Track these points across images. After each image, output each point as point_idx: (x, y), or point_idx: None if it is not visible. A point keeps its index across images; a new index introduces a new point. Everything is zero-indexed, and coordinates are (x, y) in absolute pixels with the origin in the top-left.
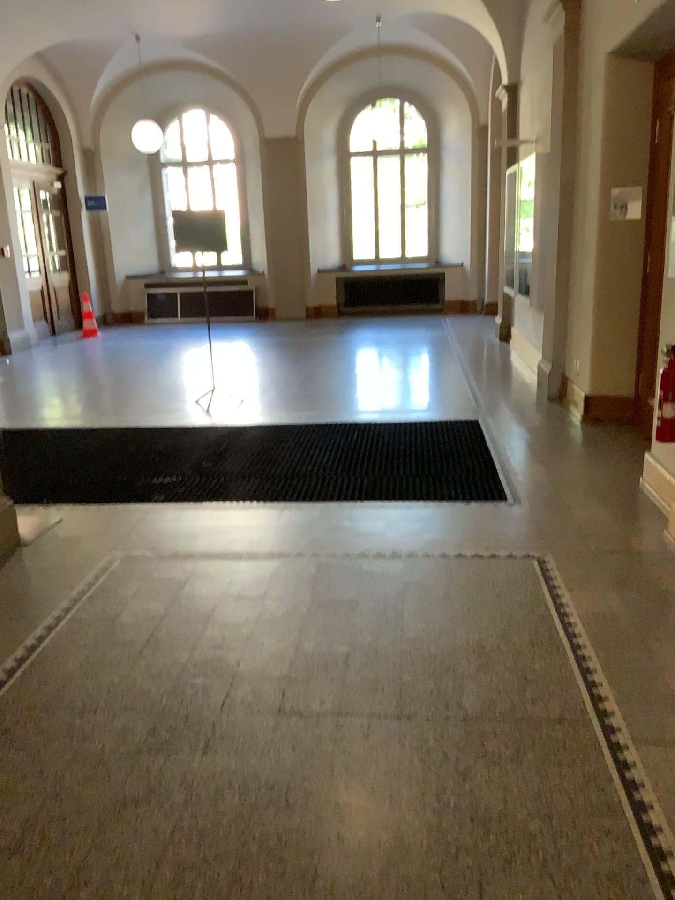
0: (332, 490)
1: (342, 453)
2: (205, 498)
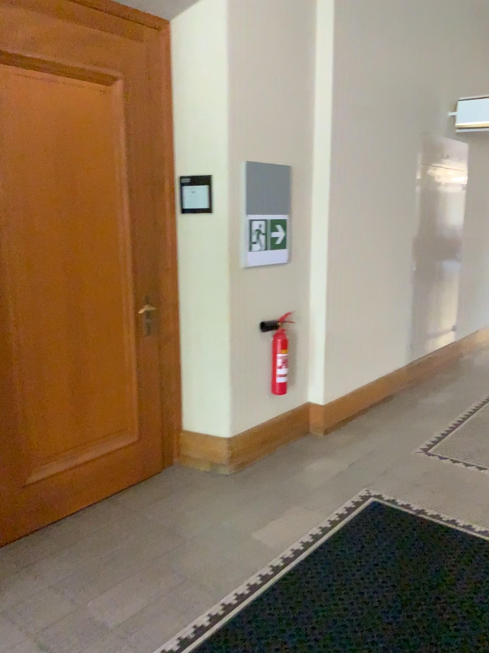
0: None
1: None
2: None
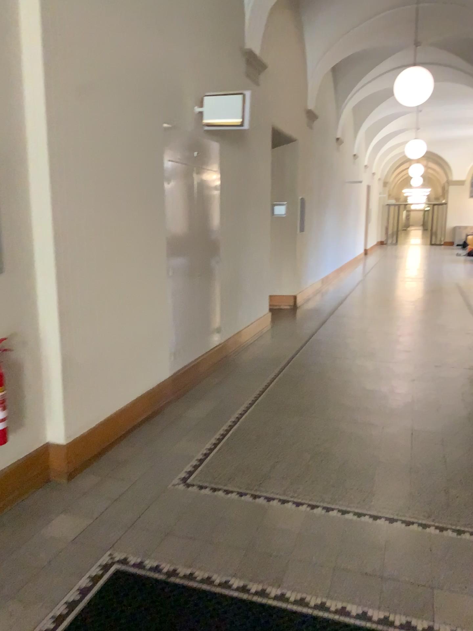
0: None
1: None
2: None
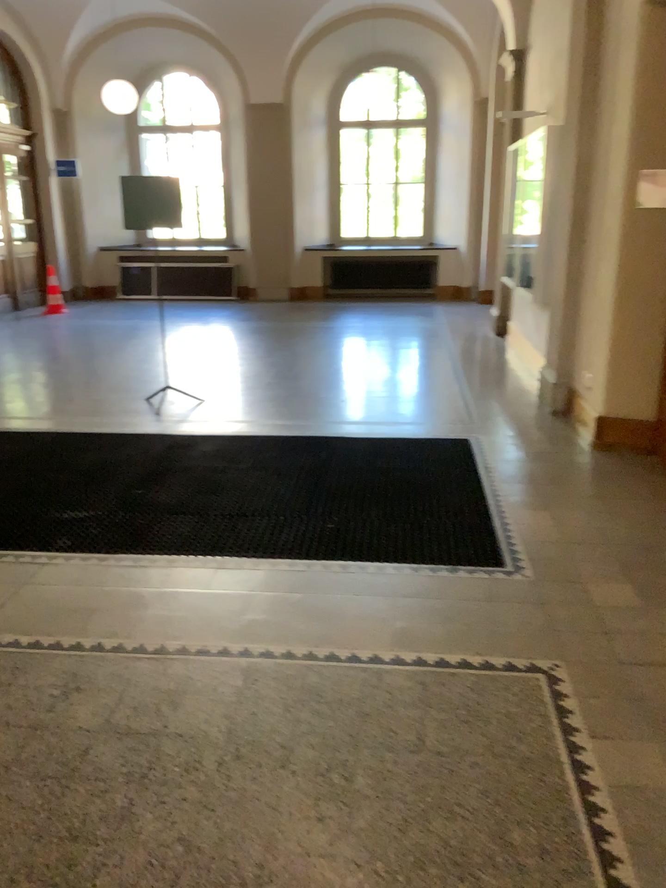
0: (284, 542)
1: (302, 485)
2: (123, 547)
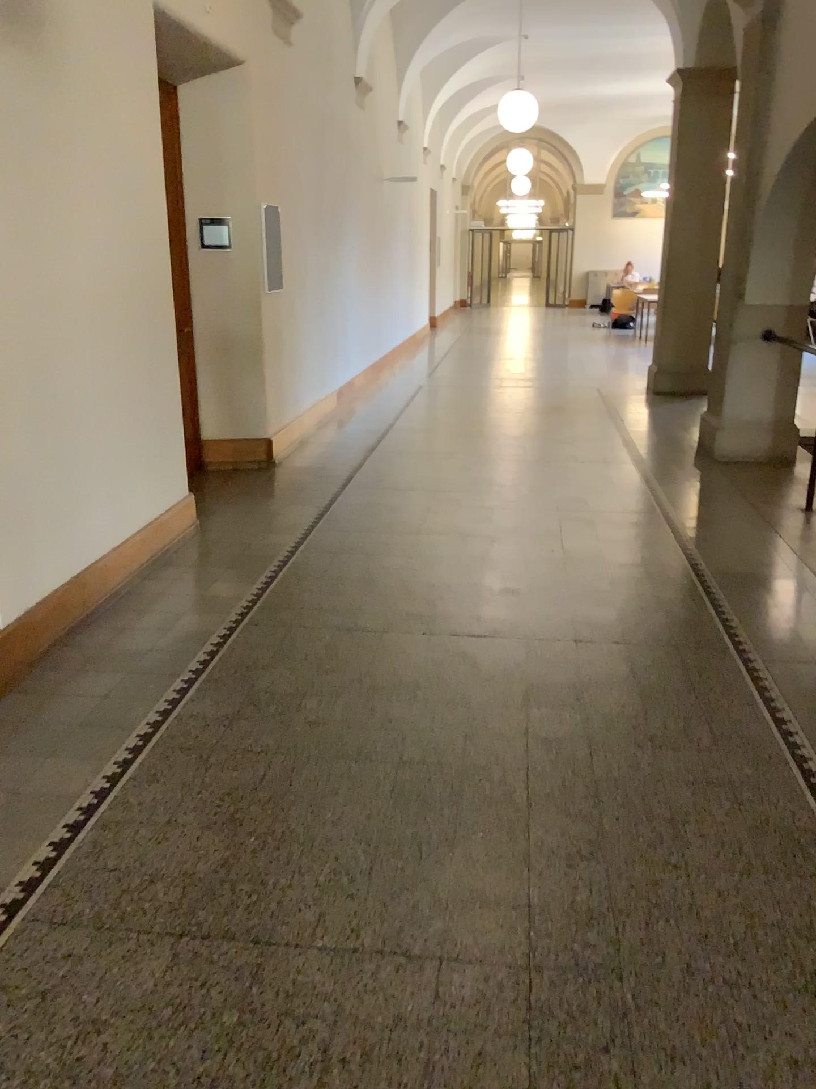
0: None
1: None
2: None
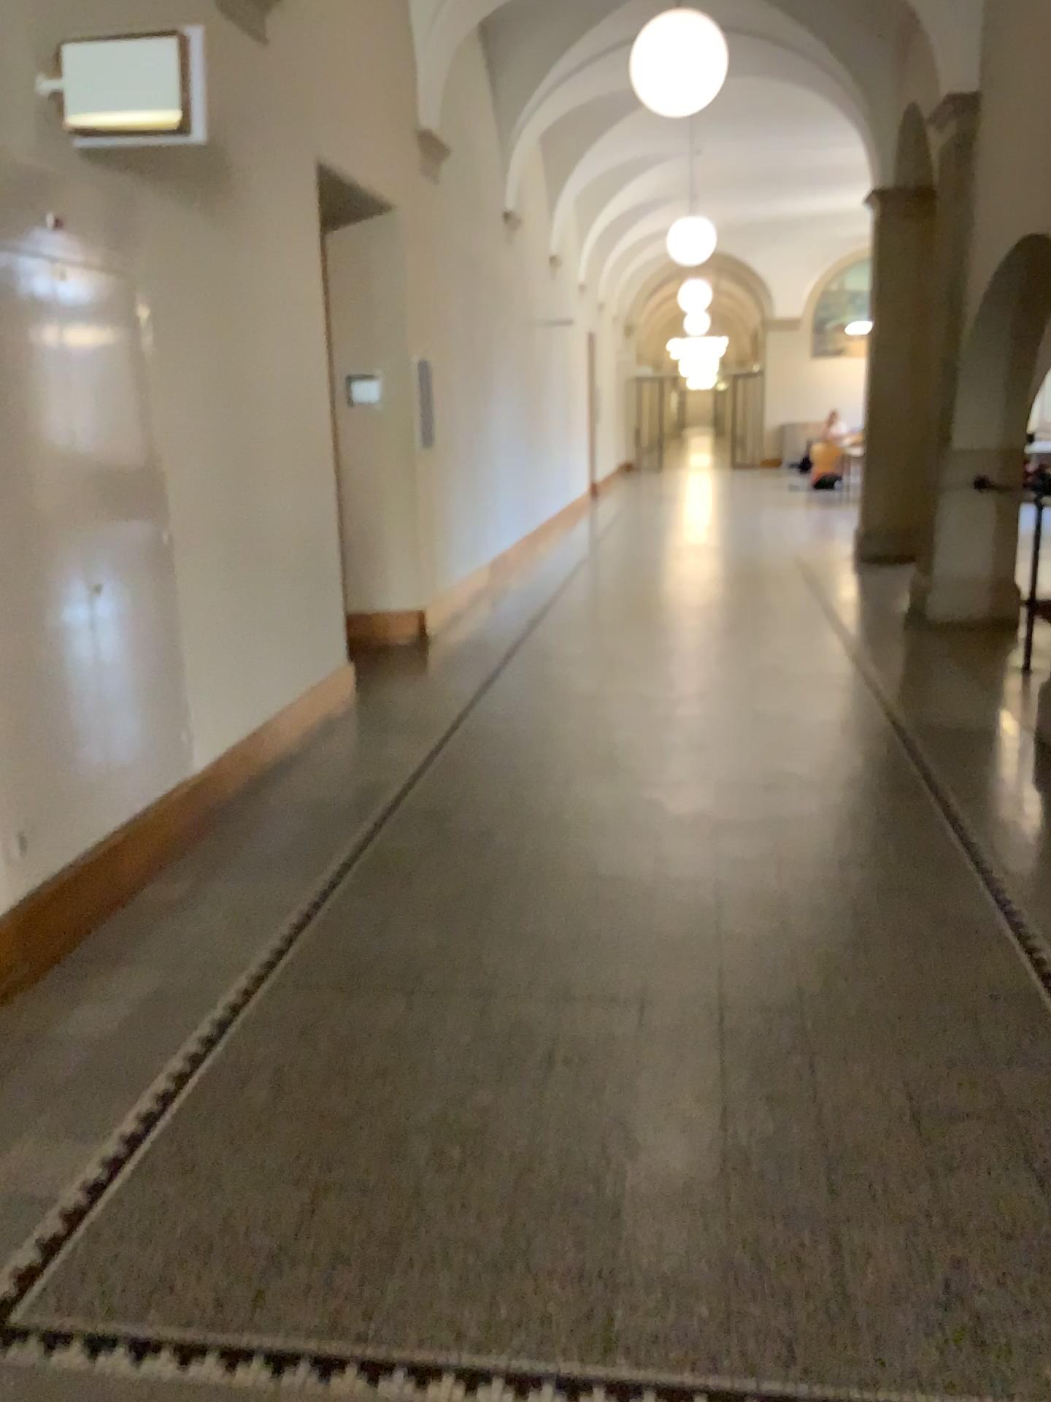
0: None
1: None
2: None
